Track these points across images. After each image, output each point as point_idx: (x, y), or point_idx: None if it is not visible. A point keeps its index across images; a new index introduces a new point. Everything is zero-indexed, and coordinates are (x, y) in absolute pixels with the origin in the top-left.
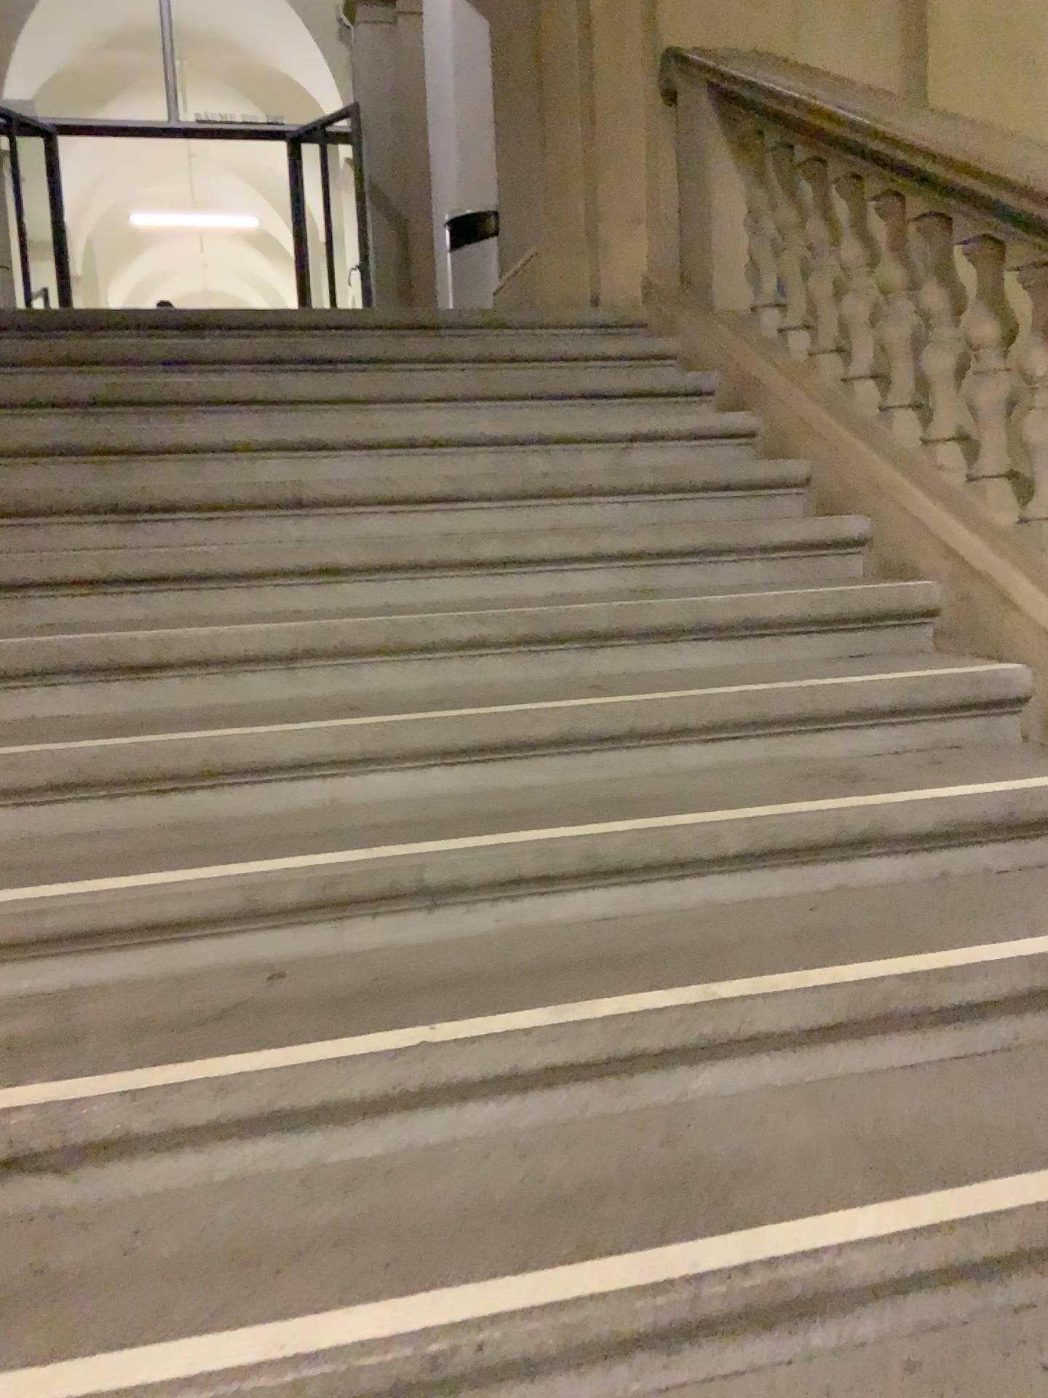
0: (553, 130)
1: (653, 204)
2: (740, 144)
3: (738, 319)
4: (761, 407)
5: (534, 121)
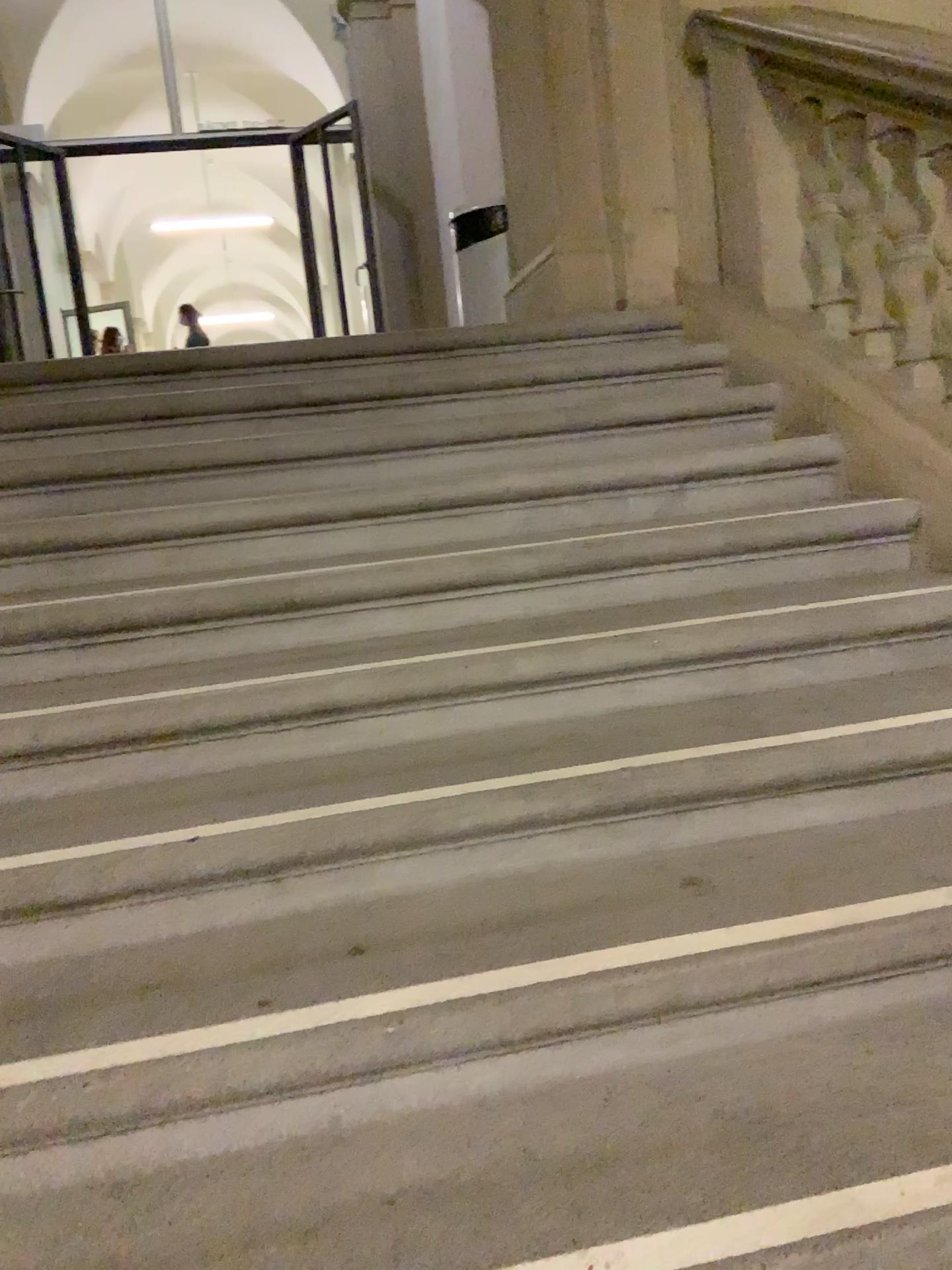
0: (566, 116)
1: (683, 190)
2: (791, 117)
3: (796, 319)
4: (840, 431)
5: (544, 107)
